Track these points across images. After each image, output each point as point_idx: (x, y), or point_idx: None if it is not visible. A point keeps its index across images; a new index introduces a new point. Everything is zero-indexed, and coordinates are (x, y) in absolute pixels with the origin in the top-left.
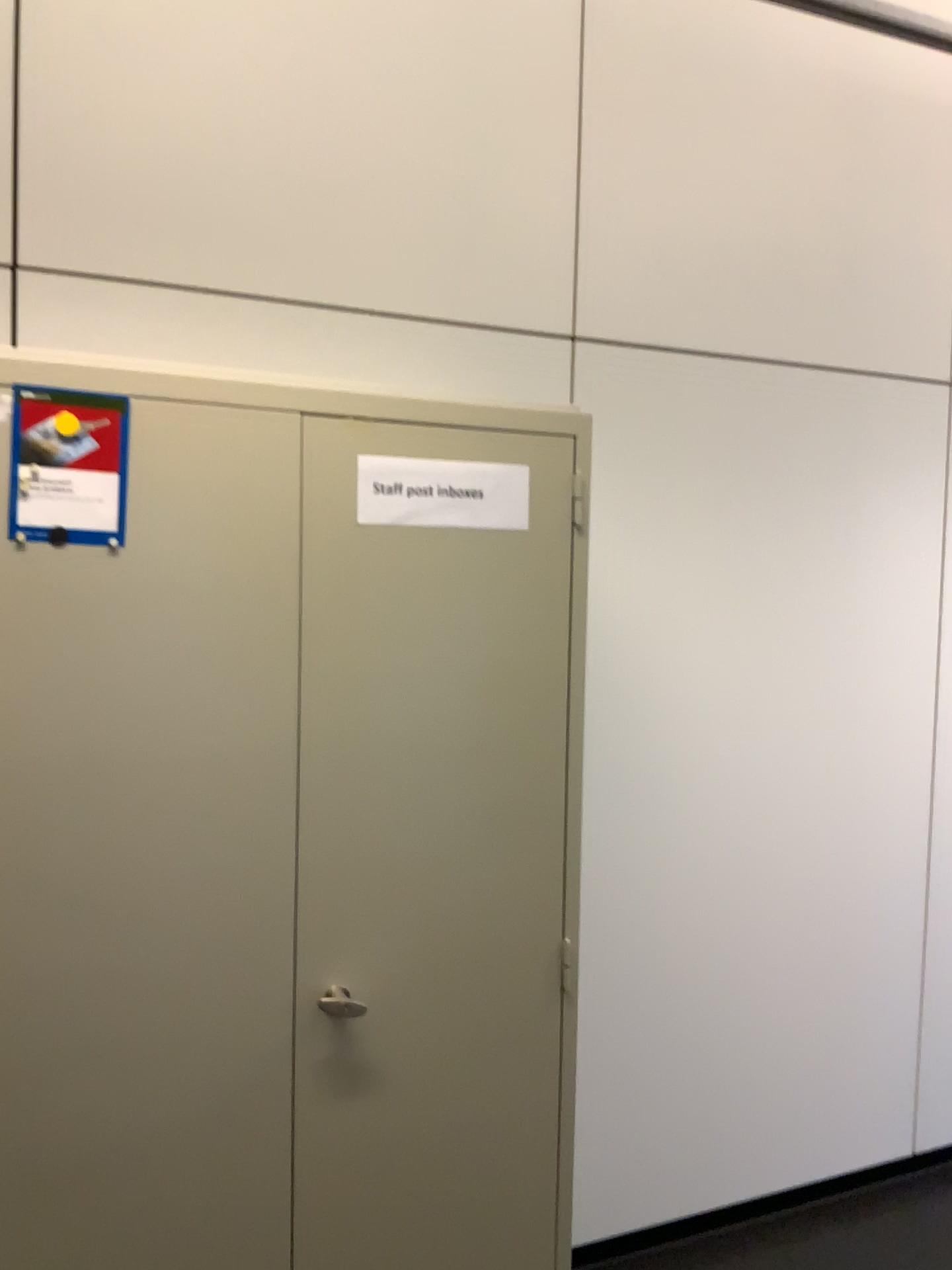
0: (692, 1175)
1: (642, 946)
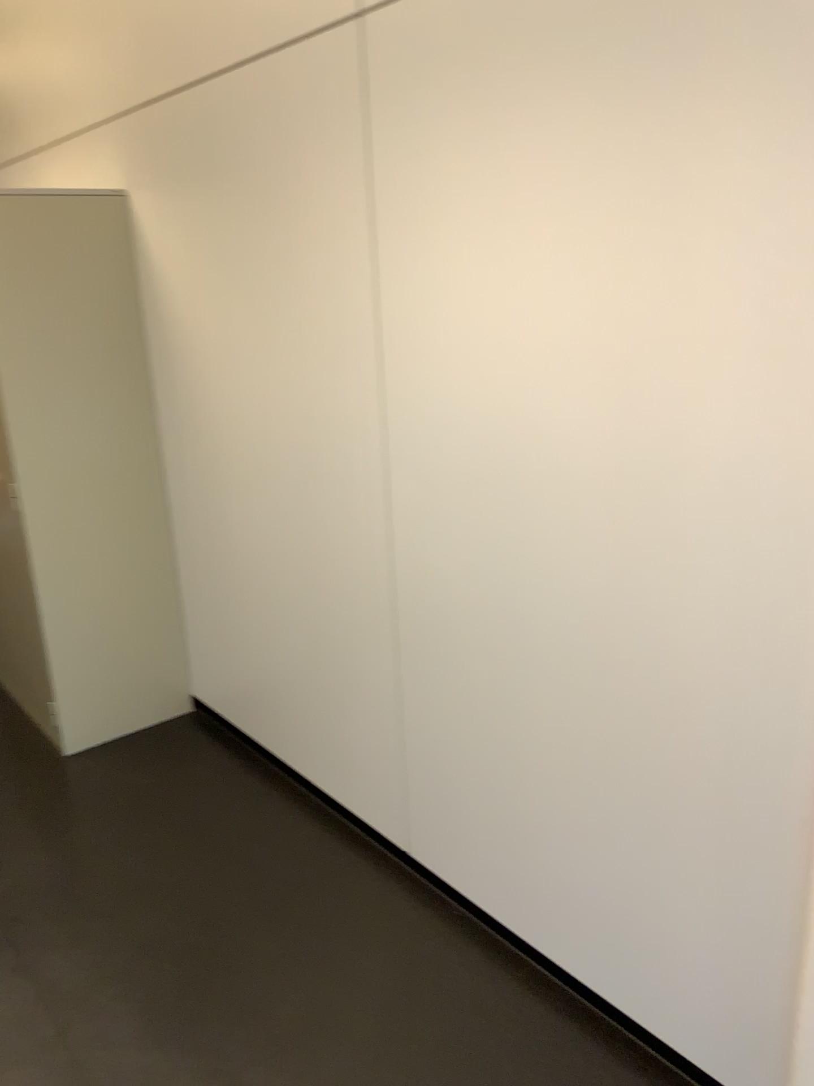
0: (278, 732)
1: (241, 556)
